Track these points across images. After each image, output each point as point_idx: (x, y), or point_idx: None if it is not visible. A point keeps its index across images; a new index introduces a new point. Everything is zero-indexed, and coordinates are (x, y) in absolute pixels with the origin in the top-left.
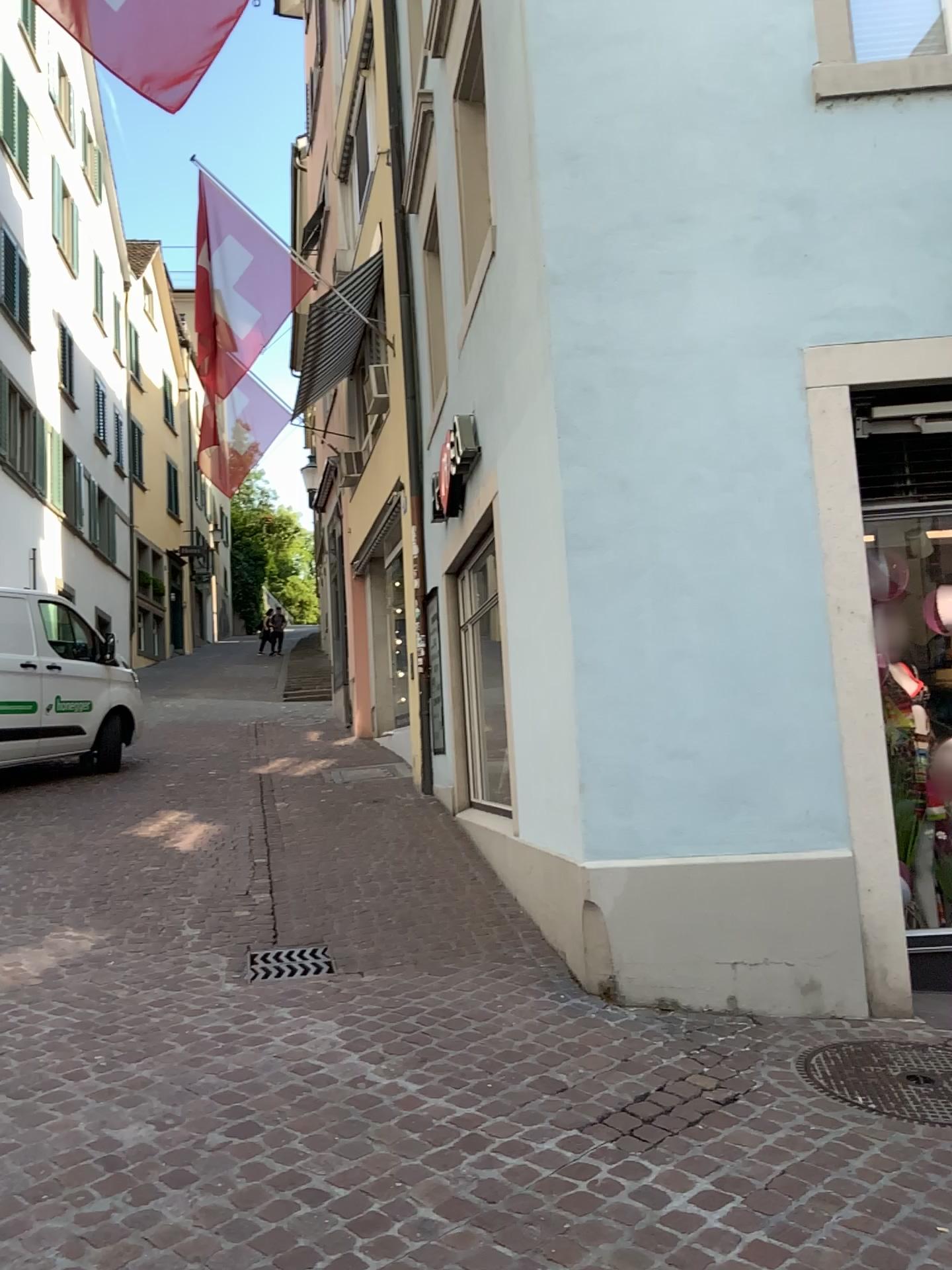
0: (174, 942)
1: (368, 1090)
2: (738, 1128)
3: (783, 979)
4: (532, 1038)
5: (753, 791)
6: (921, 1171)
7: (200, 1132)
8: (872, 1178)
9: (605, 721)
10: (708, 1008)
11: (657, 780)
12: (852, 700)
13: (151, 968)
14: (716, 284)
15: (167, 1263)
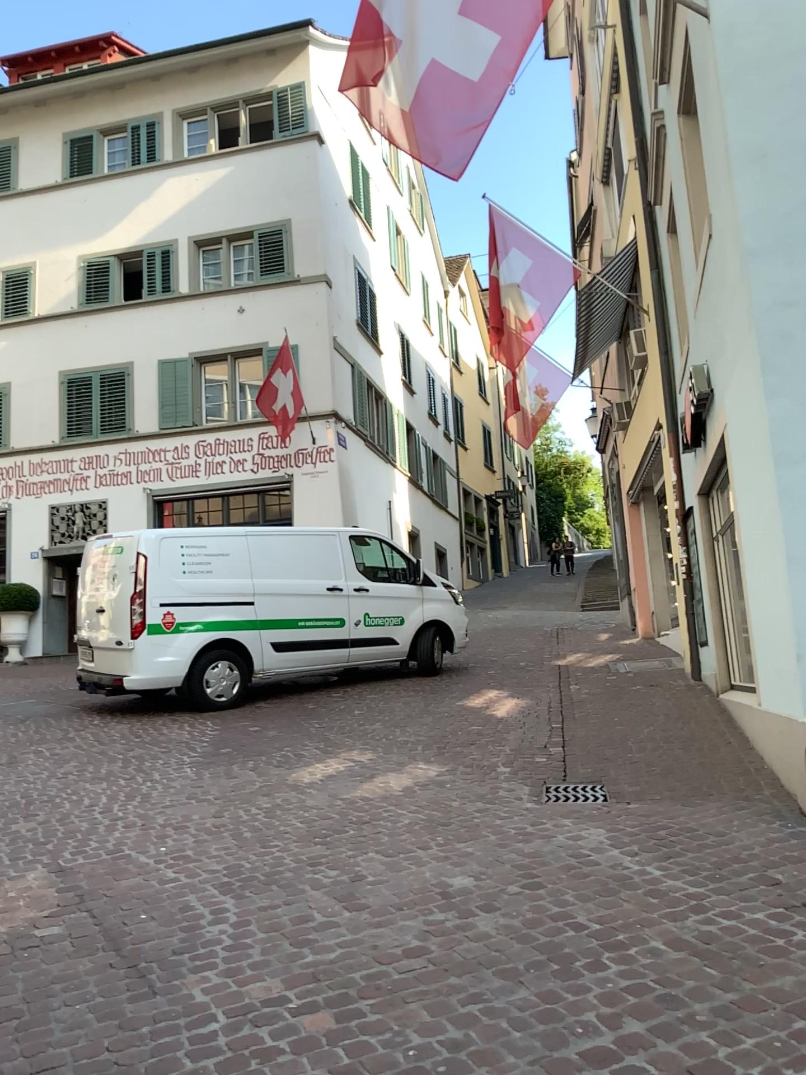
0: (490, 775)
1: (622, 870)
2: None
3: None
4: (756, 848)
5: None
6: None
7: (503, 883)
8: None
9: None
10: None
11: None
12: None
13: (474, 790)
14: None
15: (479, 948)
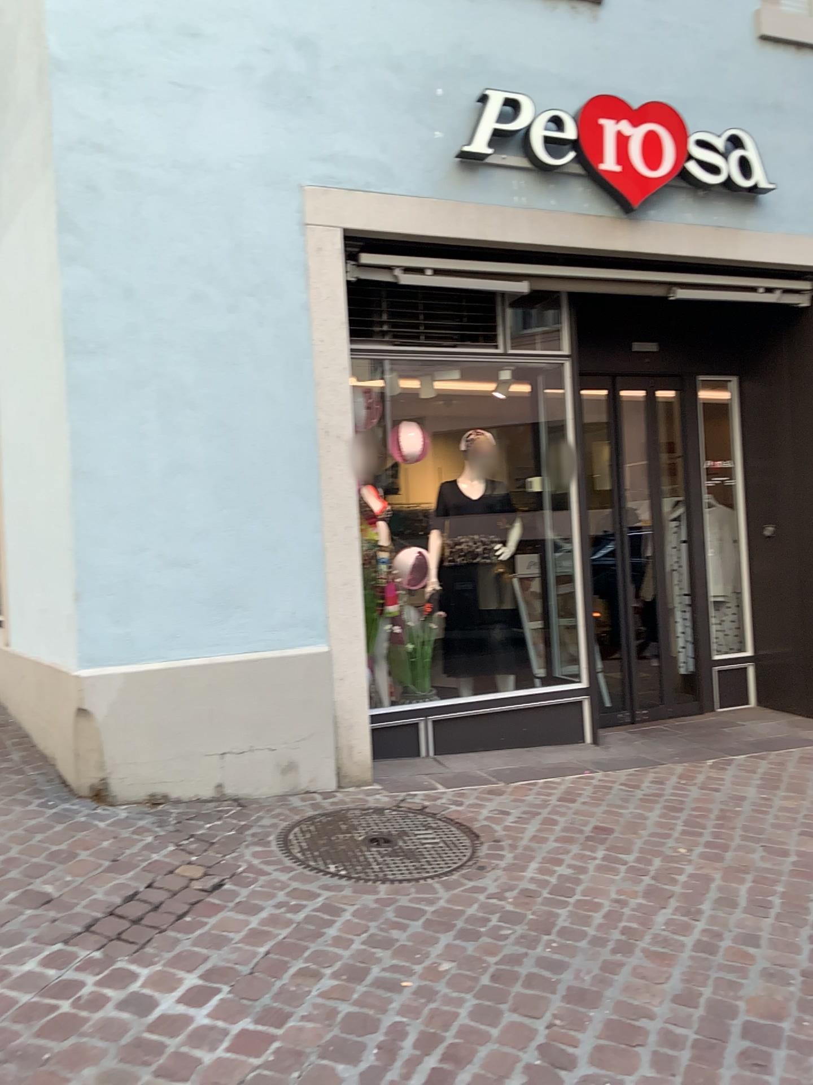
0: None
1: None
2: (225, 916)
3: (267, 765)
4: (17, 851)
5: (246, 597)
6: (386, 930)
7: None
8: (346, 944)
9: (105, 530)
10: (198, 798)
11: (155, 588)
12: (336, 515)
13: None
14: (228, 107)
15: None
